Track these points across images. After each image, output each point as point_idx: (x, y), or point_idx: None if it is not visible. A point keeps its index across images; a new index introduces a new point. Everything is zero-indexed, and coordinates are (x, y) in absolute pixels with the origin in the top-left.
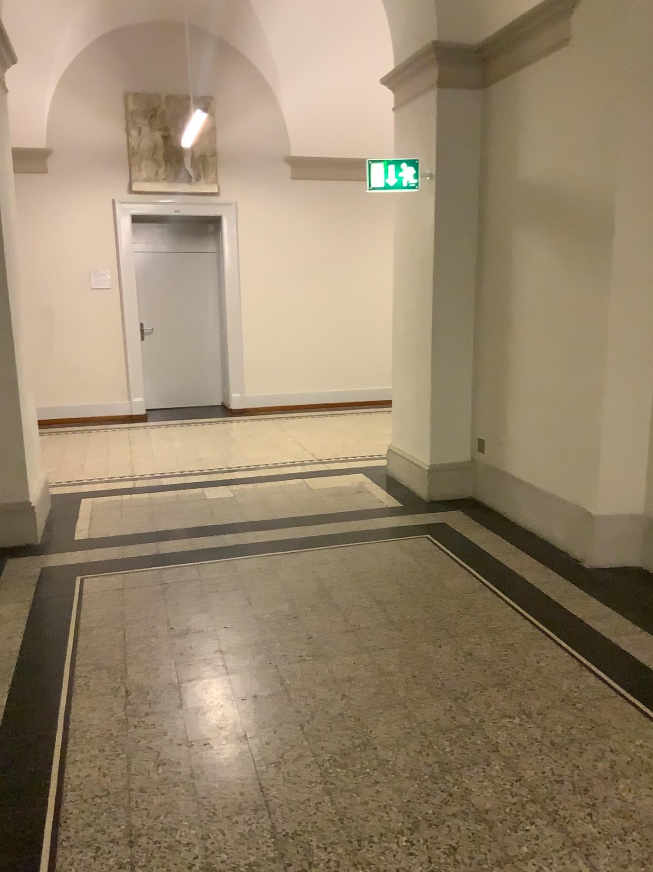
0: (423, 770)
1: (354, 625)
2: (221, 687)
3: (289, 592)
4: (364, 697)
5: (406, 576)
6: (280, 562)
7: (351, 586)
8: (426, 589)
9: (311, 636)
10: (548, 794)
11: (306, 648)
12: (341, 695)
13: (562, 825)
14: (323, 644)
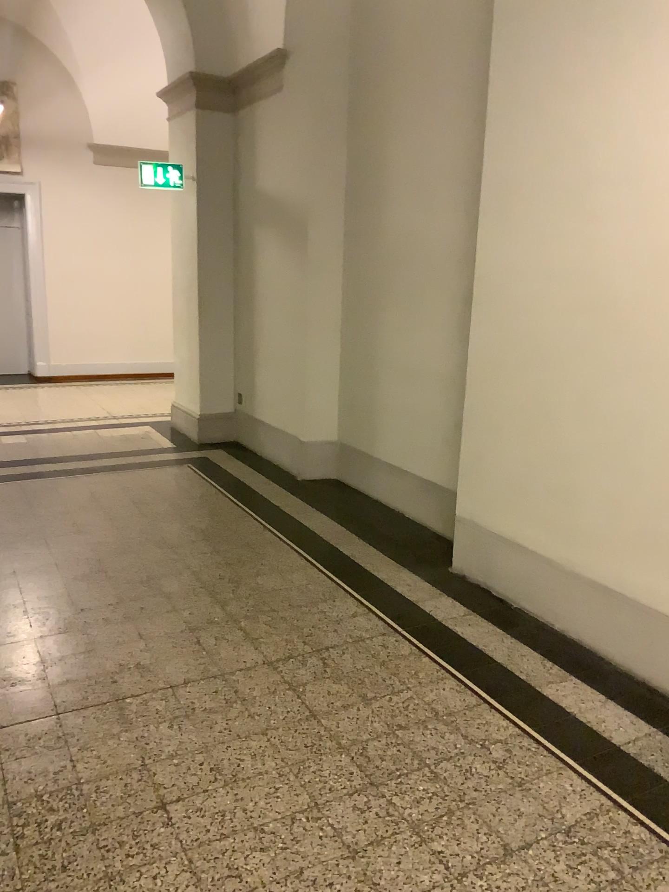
0: (134, 578)
1: (111, 515)
2: (0, 549)
3: (64, 499)
4: (106, 549)
5: (160, 487)
6: (61, 482)
7: (115, 494)
8: (172, 494)
9: (75, 522)
10: (210, 583)
11: (70, 527)
12: (89, 548)
13: (212, 595)
14: (83, 525)
